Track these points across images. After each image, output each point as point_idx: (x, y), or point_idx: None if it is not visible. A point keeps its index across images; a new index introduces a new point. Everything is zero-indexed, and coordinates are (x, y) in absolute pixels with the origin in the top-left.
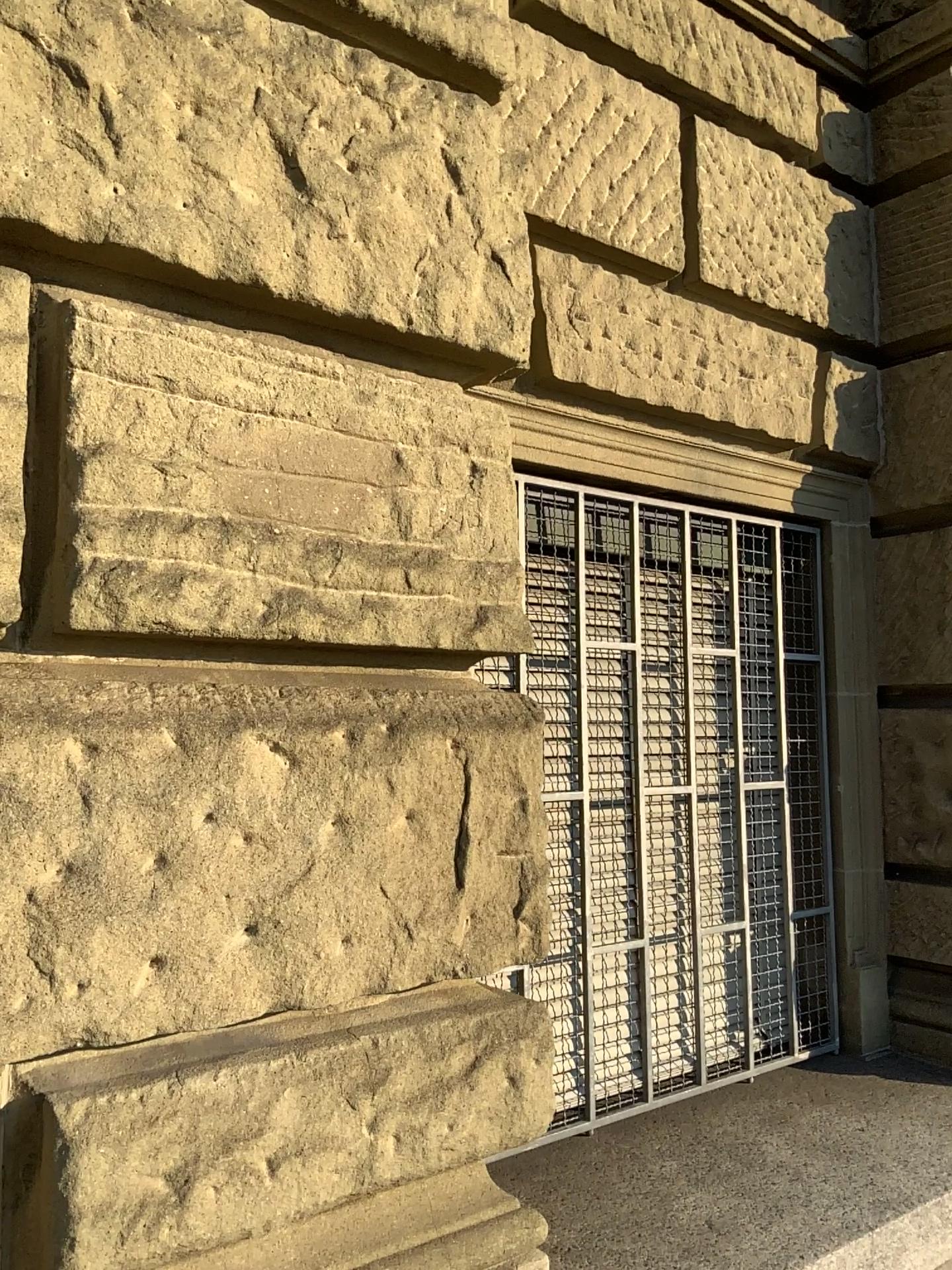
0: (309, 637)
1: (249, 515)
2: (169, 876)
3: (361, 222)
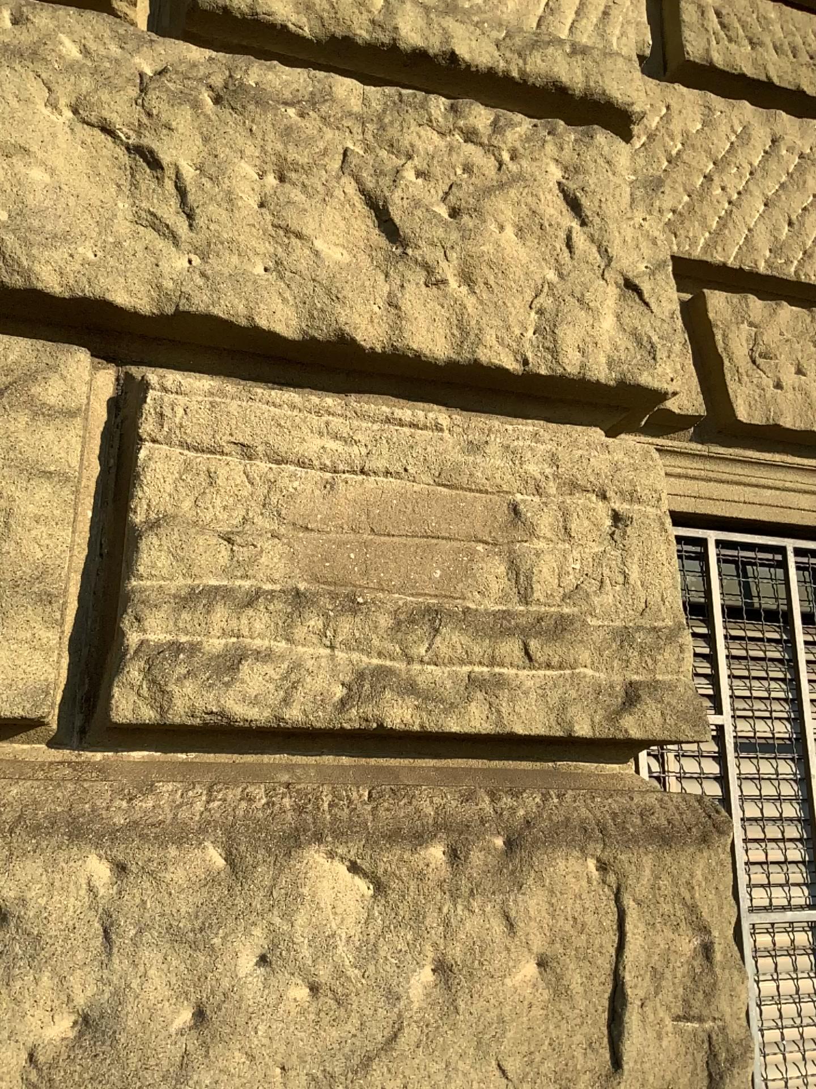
0: (395, 725)
1: (325, 584)
2: (201, 1037)
3: (458, 261)
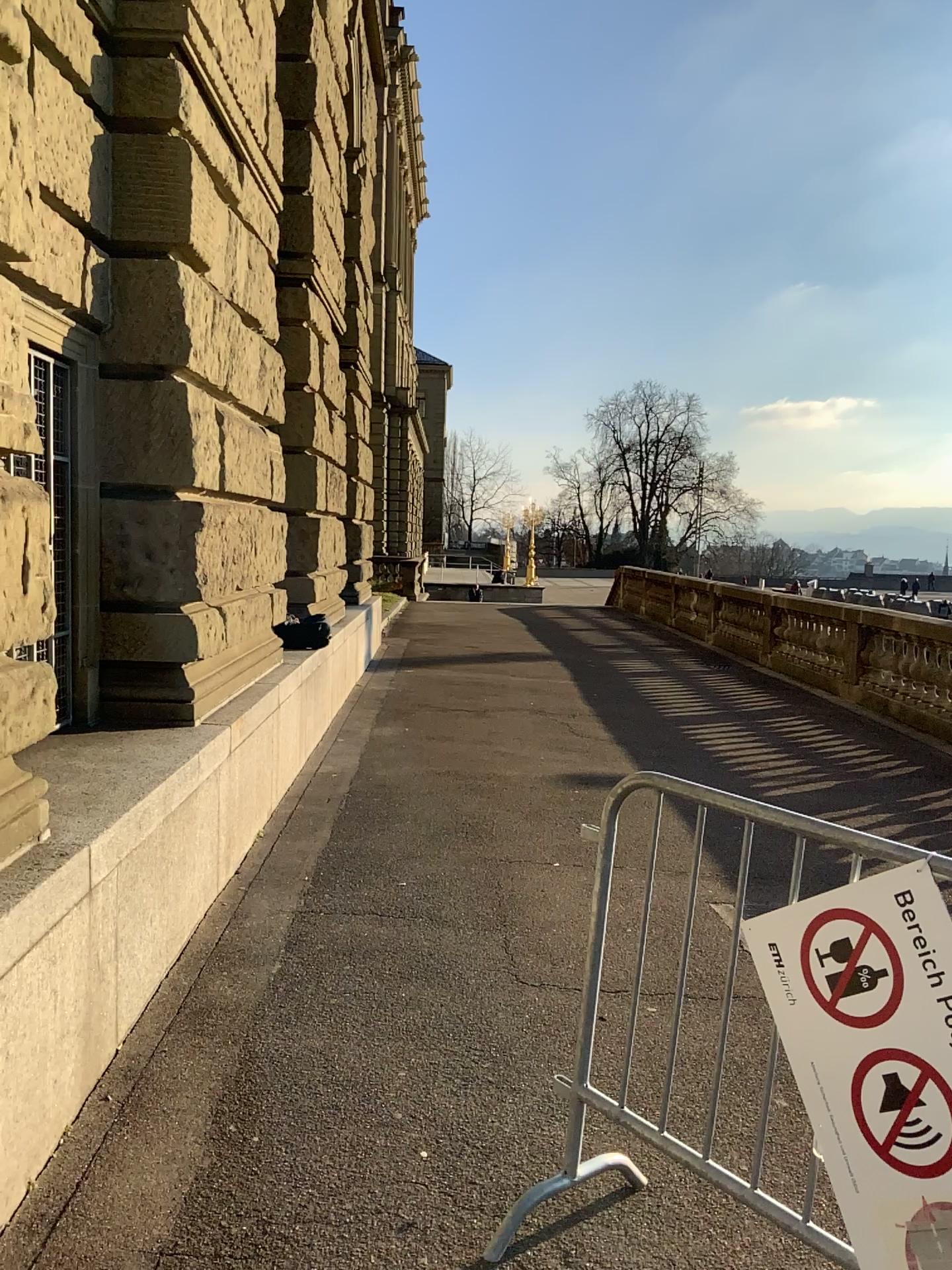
0: None
1: None
2: None
3: None
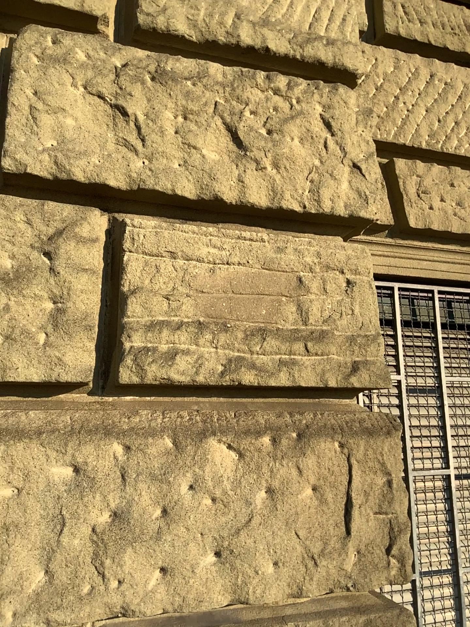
0: (247, 383)
1: (212, 318)
2: (166, 521)
3: (272, 158)
